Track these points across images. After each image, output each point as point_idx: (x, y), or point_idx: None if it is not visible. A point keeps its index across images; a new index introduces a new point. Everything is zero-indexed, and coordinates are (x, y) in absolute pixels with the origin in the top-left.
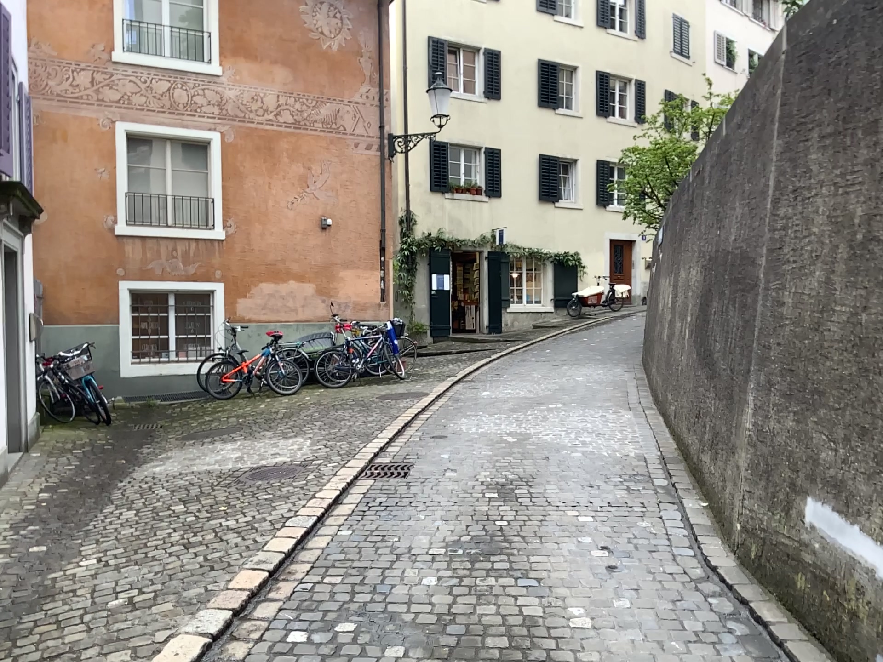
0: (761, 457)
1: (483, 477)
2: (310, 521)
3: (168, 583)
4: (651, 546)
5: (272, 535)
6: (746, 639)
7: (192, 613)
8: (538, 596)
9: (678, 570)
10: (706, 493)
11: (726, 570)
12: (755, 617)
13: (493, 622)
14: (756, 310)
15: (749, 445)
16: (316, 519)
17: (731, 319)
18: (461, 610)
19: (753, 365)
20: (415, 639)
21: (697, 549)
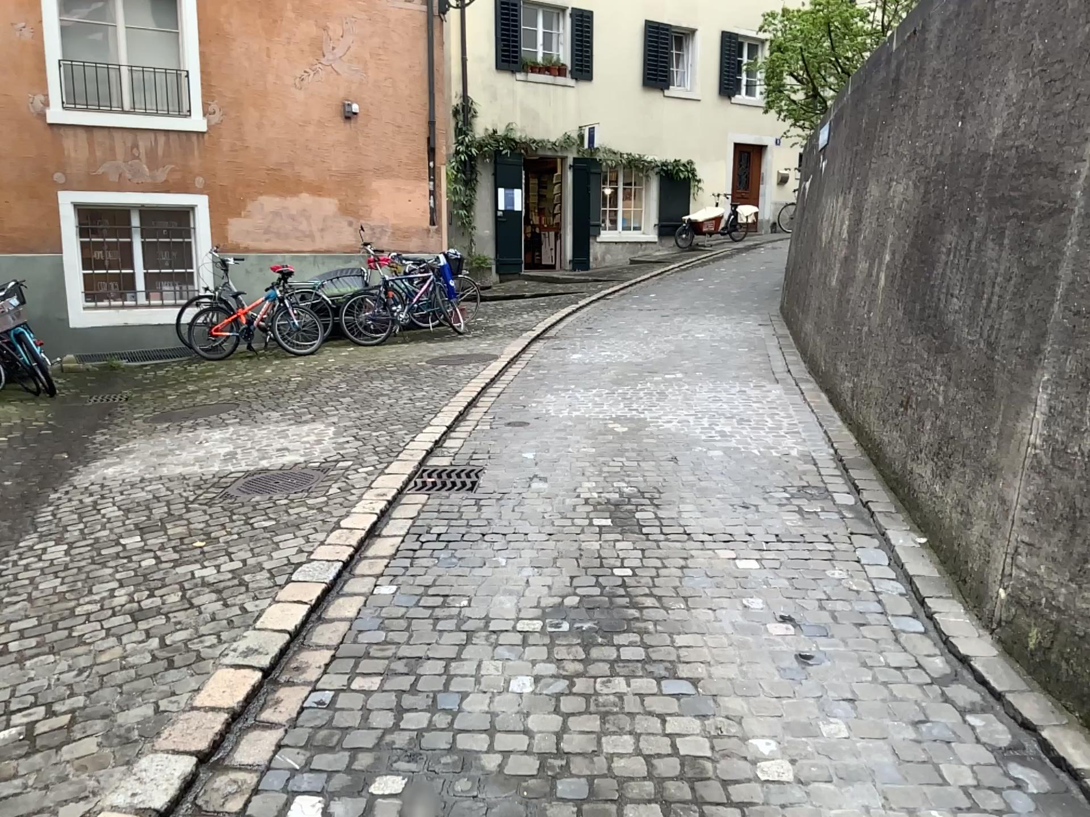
0: (1060, 495)
1: (588, 491)
2: (331, 573)
3: (93, 699)
4: (860, 617)
5: (270, 600)
6: (1054, 807)
7: (127, 764)
8: (700, 719)
9: (910, 664)
10: (925, 523)
11: (986, 664)
12: (1057, 761)
13: (634, 775)
14: (1062, 251)
15: (1034, 471)
16: (341, 568)
17: (990, 263)
18: (579, 752)
19: (1050, 343)
20: (507, 816)
21: (931, 622)
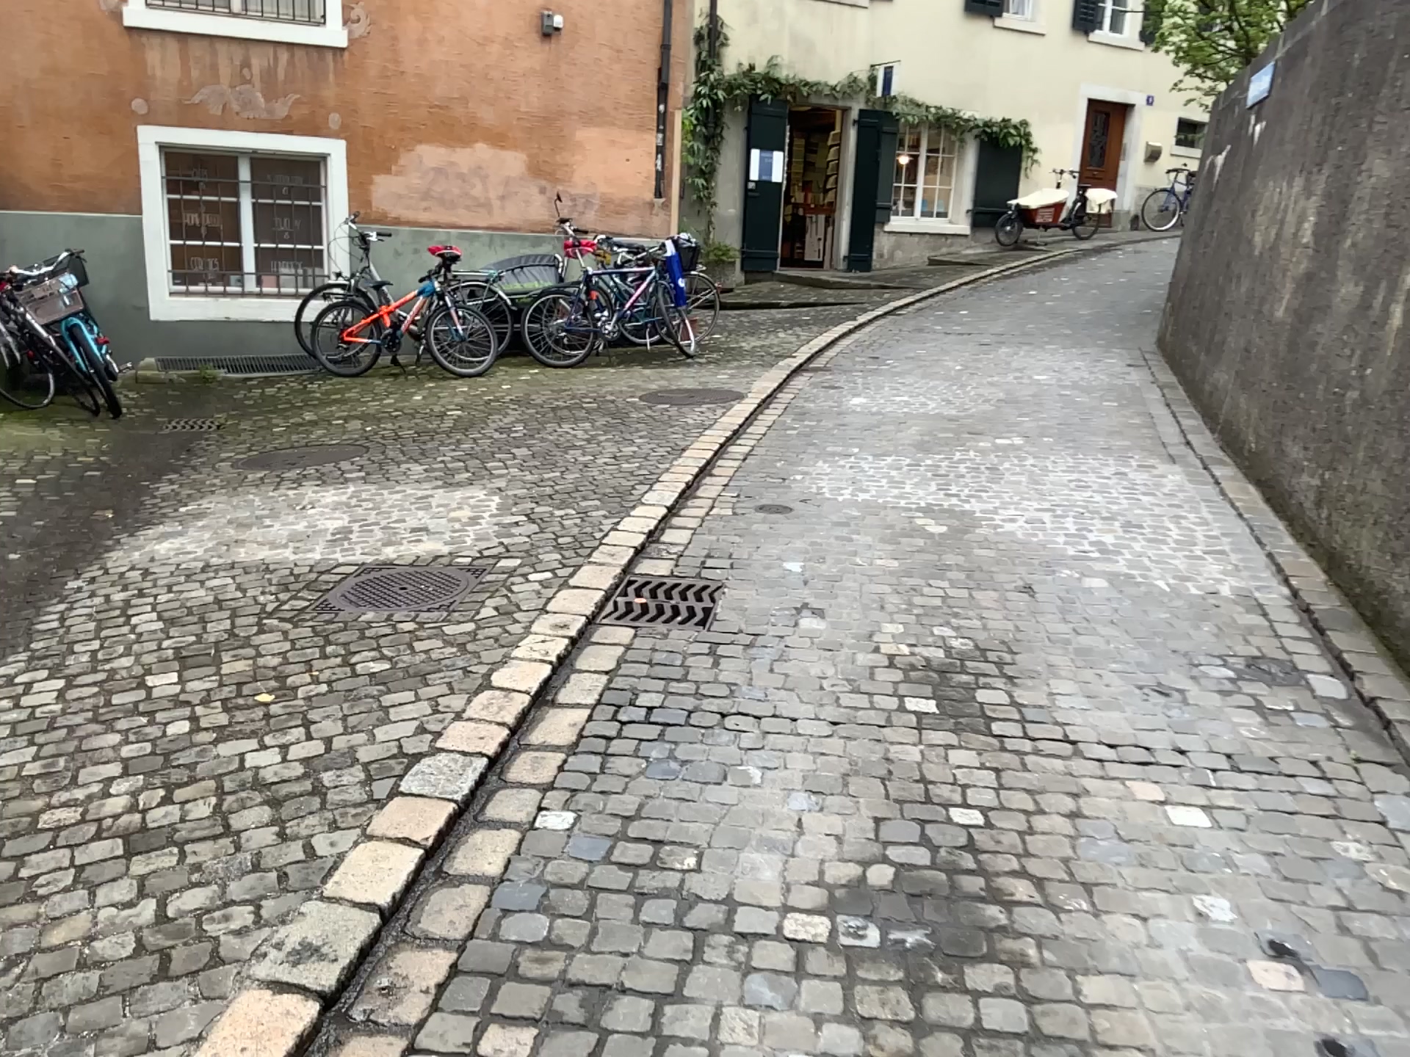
0: None
1: (897, 645)
2: (466, 783)
3: None
4: None
5: (357, 836)
6: None
7: None
8: None
9: None
10: None
11: None
12: None
13: None
14: None
15: None
16: (484, 773)
17: None
18: None
19: None
20: None
21: None
